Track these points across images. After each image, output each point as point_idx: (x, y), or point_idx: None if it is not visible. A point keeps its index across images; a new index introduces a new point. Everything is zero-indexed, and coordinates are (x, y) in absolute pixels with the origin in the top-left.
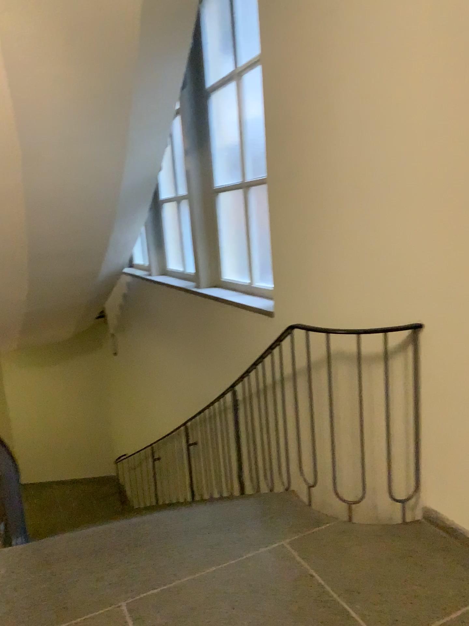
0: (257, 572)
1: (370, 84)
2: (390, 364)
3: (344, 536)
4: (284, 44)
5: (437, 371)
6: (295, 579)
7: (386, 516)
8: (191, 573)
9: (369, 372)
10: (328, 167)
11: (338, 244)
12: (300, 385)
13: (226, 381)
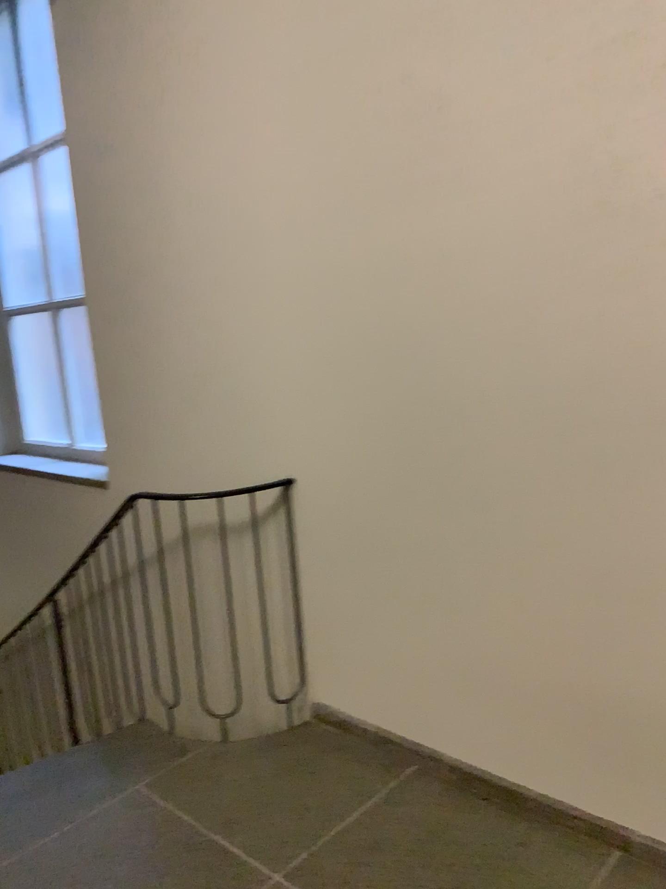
0: (106, 831)
1: (213, 188)
2: (262, 533)
3: (219, 759)
4: (100, 125)
5: (314, 533)
6: (157, 827)
7: (272, 727)
8: (8, 857)
9: (237, 546)
10: (168, 288)
11: (188, 386)
12: (150, 577)
13: (43, 589)
